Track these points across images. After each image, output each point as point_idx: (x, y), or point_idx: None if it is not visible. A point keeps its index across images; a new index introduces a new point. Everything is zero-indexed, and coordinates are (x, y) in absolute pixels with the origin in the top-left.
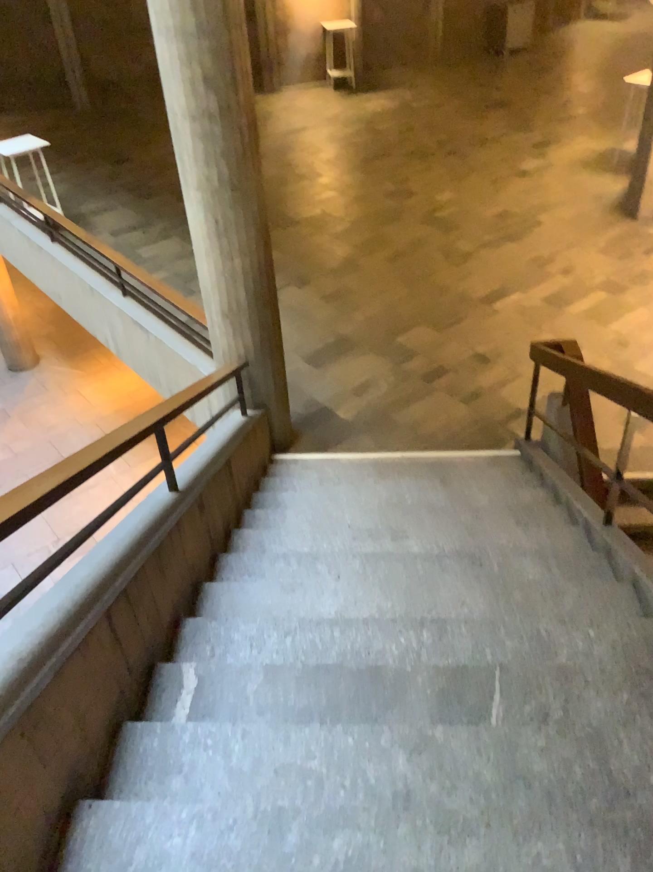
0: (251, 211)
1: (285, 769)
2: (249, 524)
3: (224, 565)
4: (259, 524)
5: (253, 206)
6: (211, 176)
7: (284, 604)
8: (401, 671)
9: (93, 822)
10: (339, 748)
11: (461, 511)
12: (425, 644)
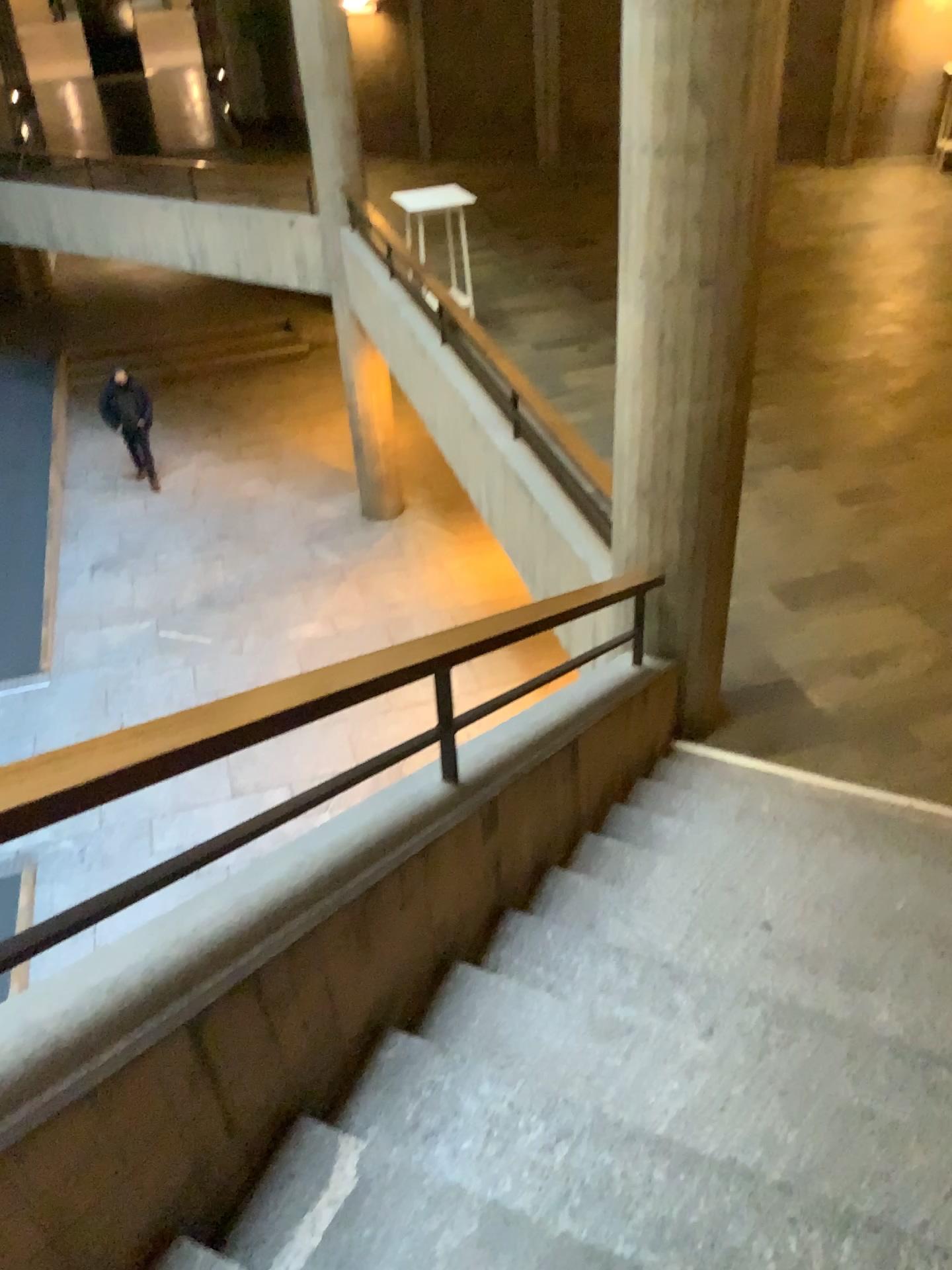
0: (727, 327)
1: None
2: (588, 865)
3: (513, 937)
4: (605, 871)
5: (733, 318)
6: (671, 257)
7: (586, 1061)
8: None
9: None
10: None
11: None
12: None
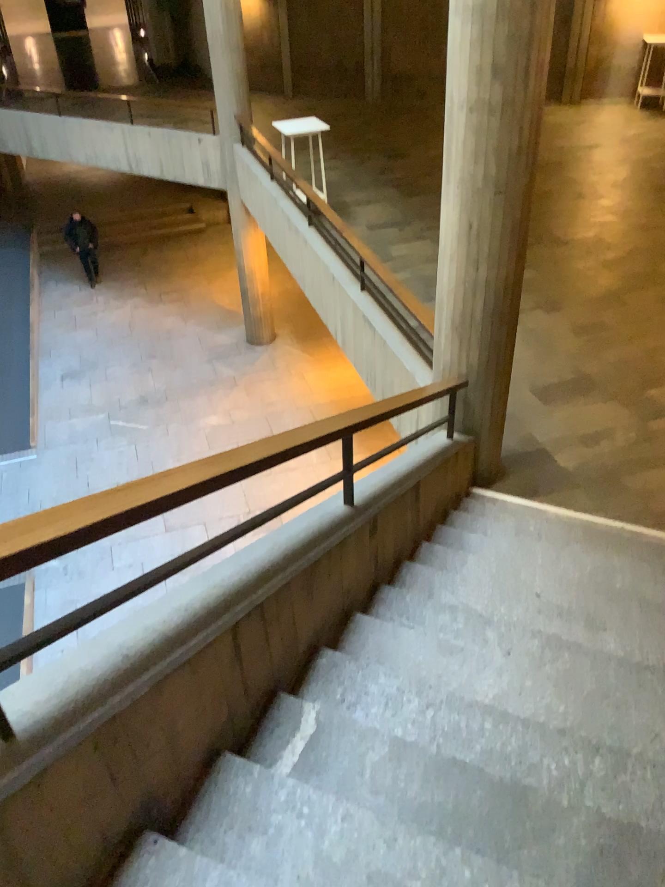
0: (511, 220)
1: (381, 884)
2: (425, 560)
3: (386, 600)
4: (437, 563)
5: (515, 215)
6: (476, 175)
7: (438, 667)
8: (556, 804)
9: (154, 864)
10: (452, 880)
11: None
12: (595, 778)
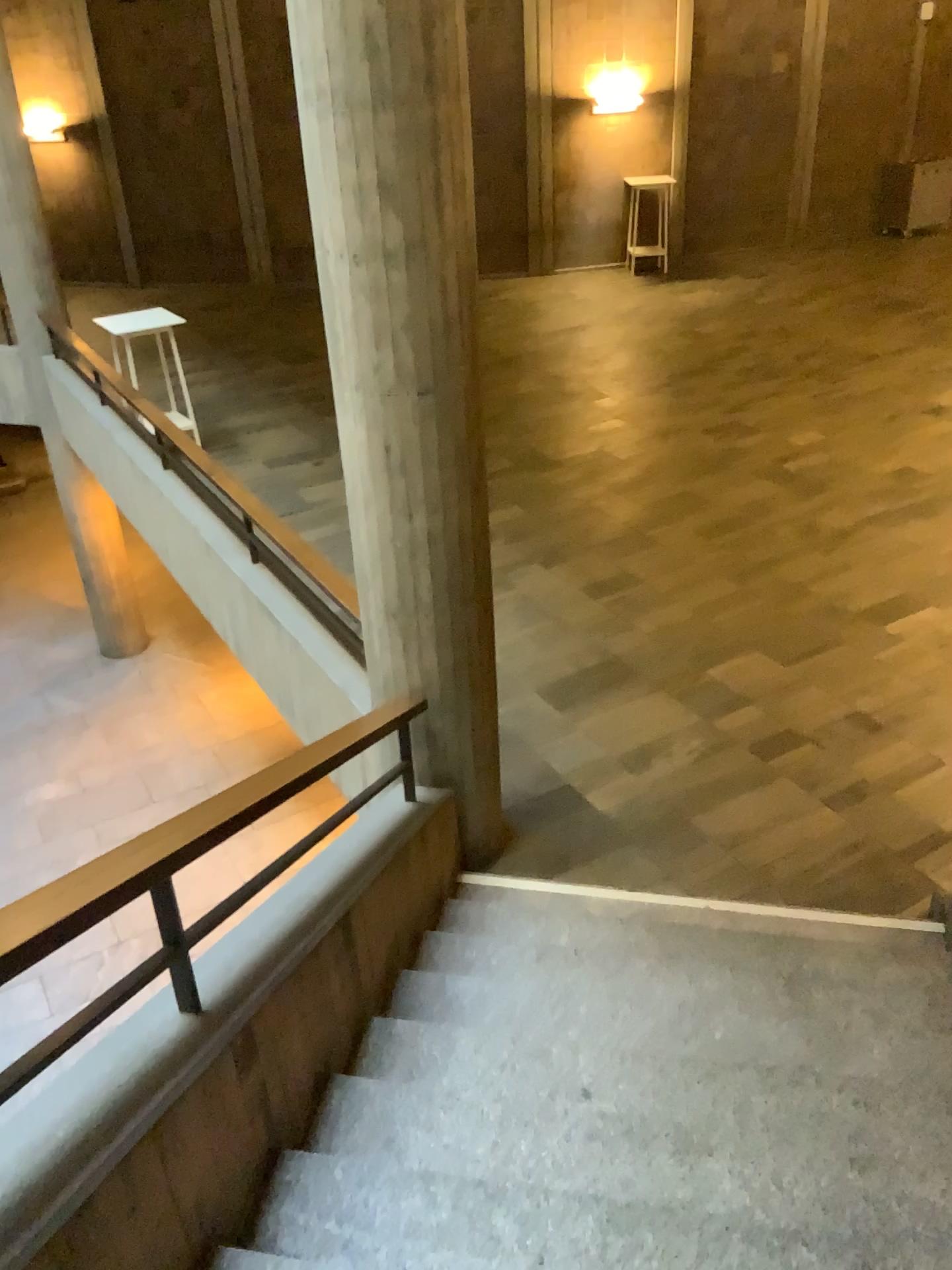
0: (454, 435)
1: None
2: (375, 1062)
3: (290, 1191)
4: (396, 1066)
5: (458, 426)
6: (385, 366)
7: None
8: None
9: None
10: None
11: (830, 1089)
12: None
